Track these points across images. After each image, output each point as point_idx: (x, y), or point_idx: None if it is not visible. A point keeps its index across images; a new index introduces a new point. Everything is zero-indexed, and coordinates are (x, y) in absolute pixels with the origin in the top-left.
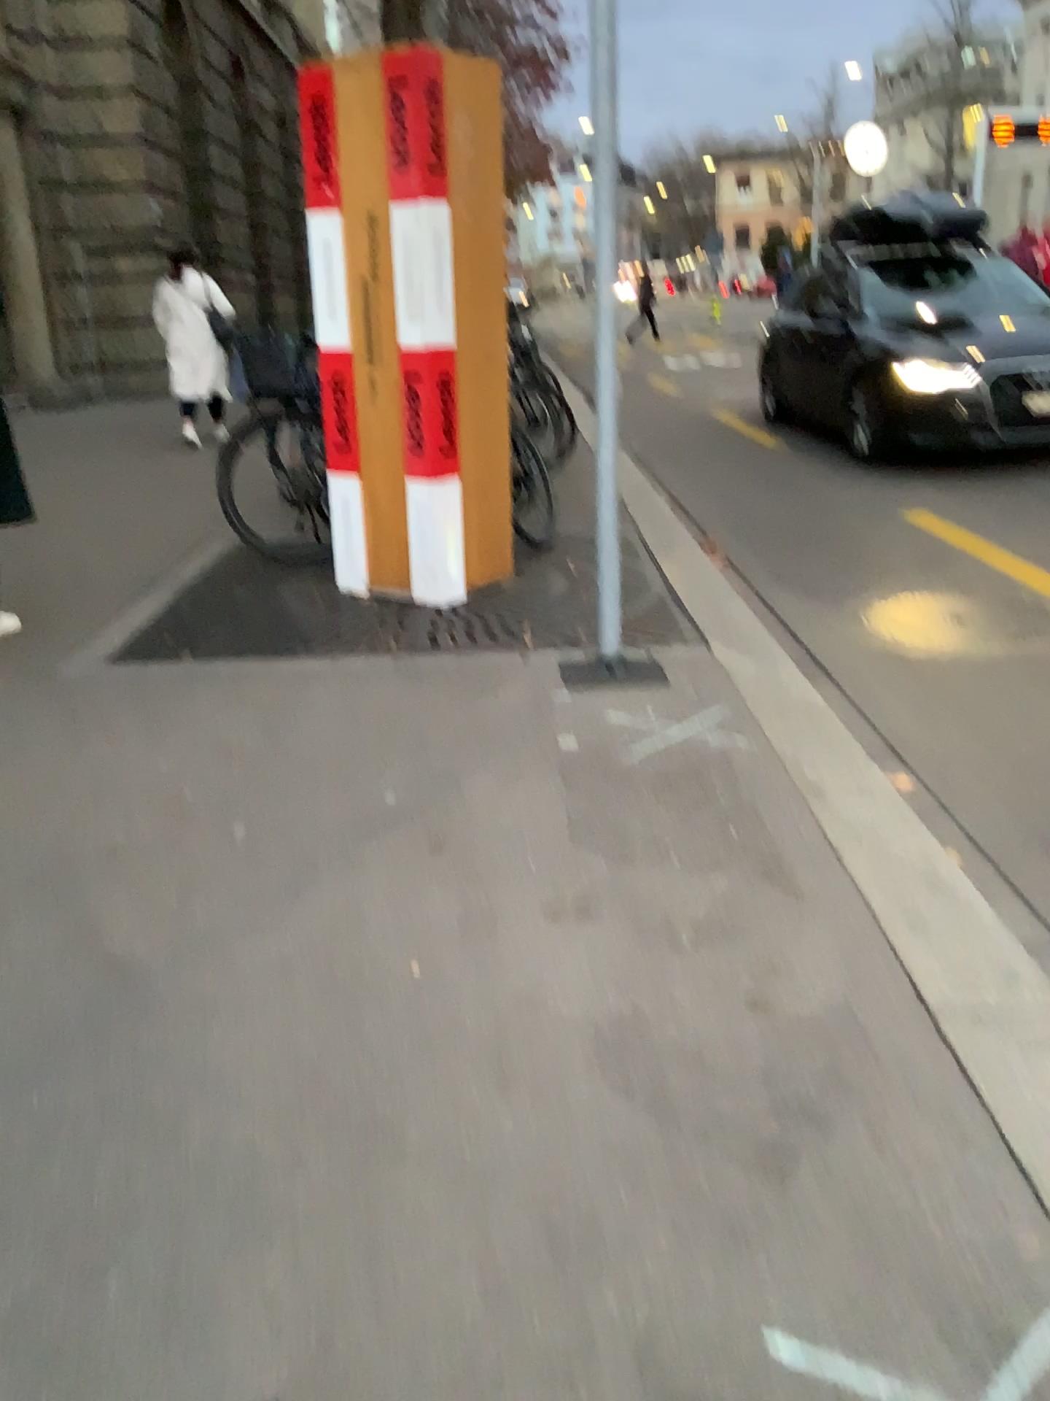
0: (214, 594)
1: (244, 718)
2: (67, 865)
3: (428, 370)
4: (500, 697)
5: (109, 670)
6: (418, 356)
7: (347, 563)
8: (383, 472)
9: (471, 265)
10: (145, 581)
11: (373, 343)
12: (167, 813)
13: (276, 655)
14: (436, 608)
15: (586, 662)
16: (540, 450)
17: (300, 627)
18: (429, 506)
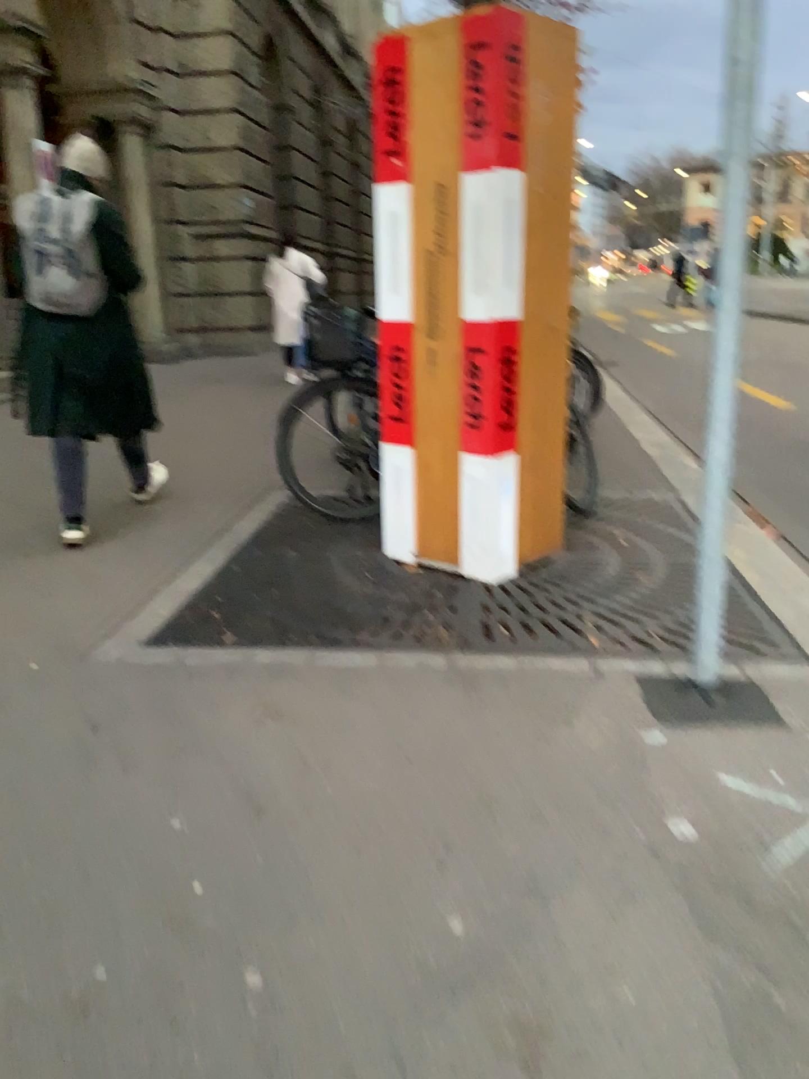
0: (265, 559)
1: (280, 746)
2: (13, 1038)
3: (491, 344)
4: (578, 733)
5: (147, 655)
6: (481, 330)
7: (398, 534)
8: (439, 447)
9: (541, 236)
10: (201, 543)
11: (436, 316)
12: (165, 927)
13: (322, 644)
14: (488, 589)
15: (673, 683)
16: (585, 418)
17: (347, 606)
18: (485, 482)
